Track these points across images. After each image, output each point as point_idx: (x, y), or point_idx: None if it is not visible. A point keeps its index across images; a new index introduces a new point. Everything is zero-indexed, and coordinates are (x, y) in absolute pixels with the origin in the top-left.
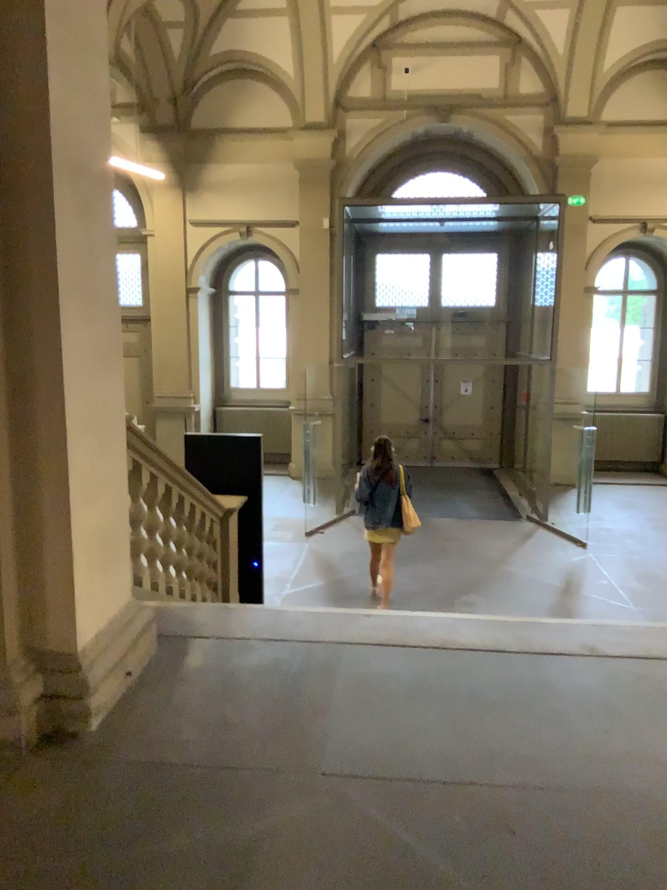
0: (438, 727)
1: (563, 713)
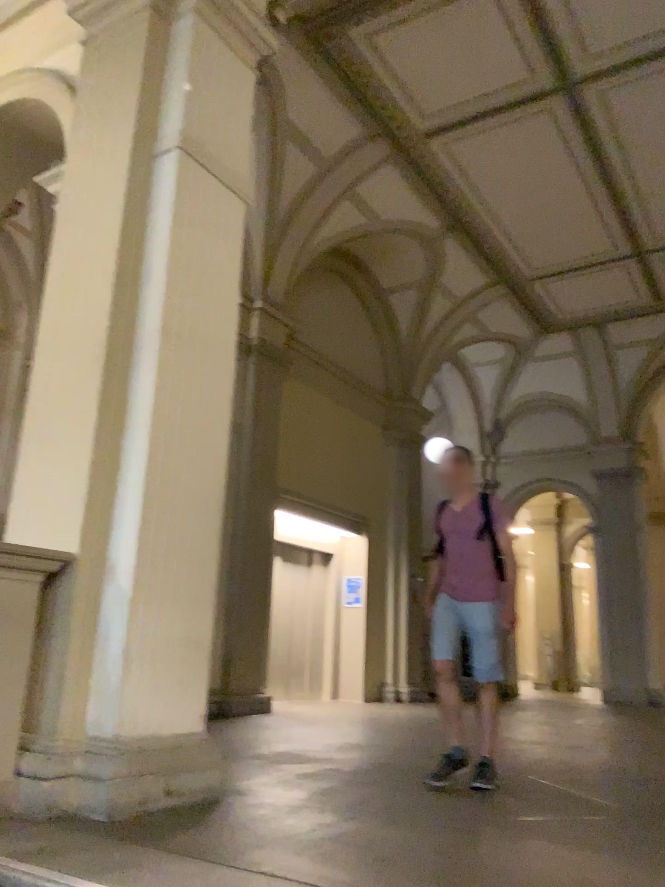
0: None
1: (548, 878)
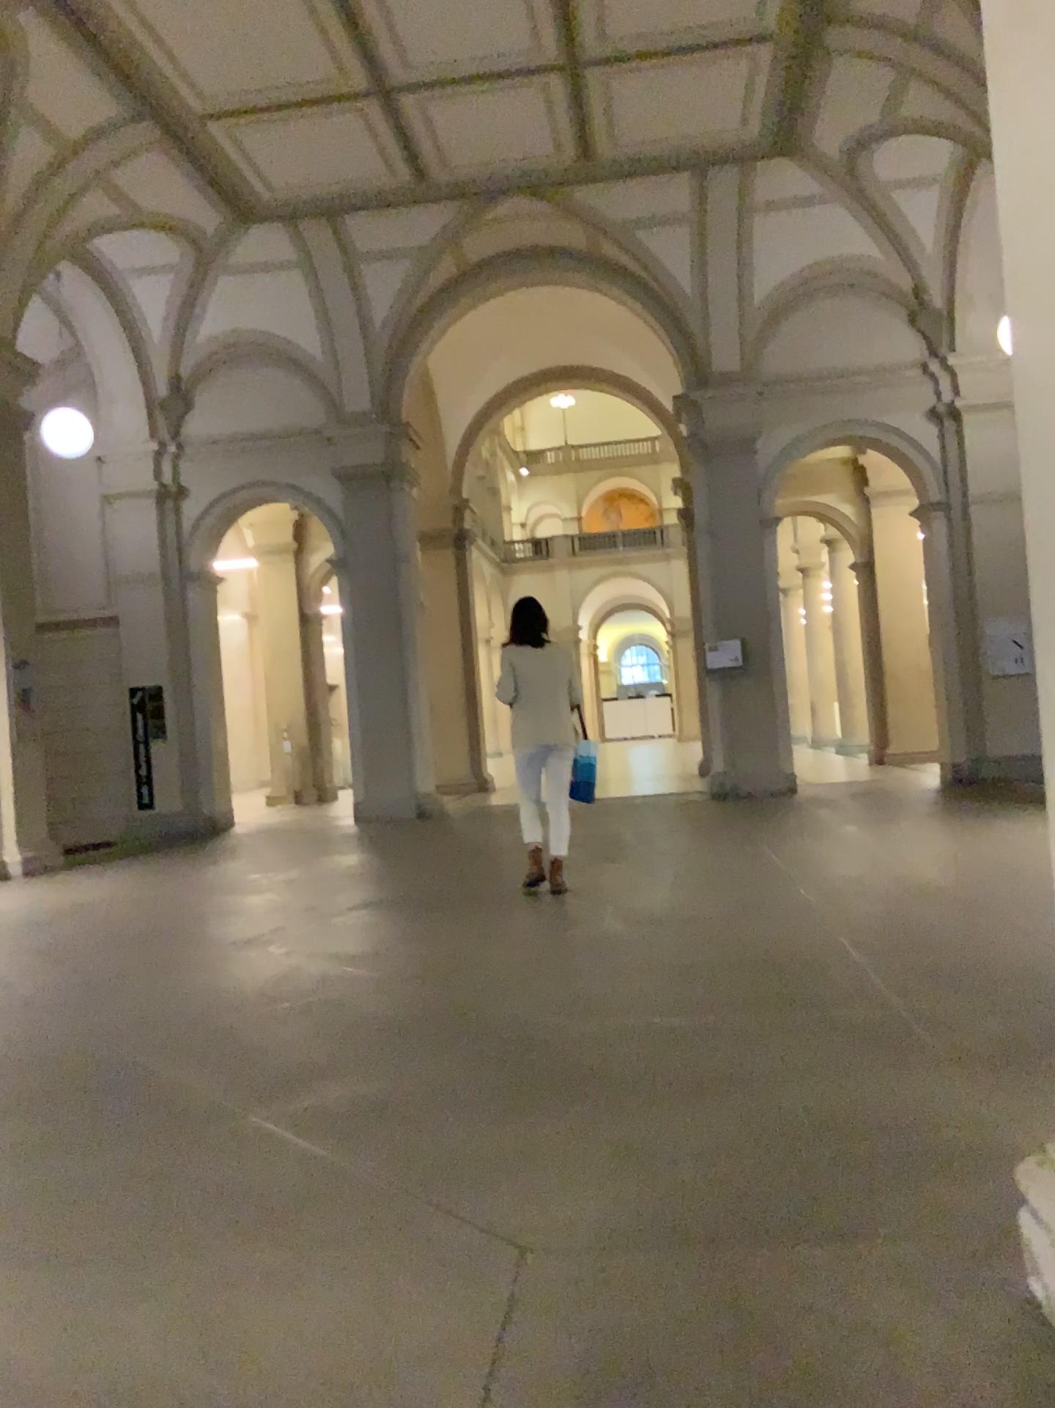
0: (270, 1347)
1: None
